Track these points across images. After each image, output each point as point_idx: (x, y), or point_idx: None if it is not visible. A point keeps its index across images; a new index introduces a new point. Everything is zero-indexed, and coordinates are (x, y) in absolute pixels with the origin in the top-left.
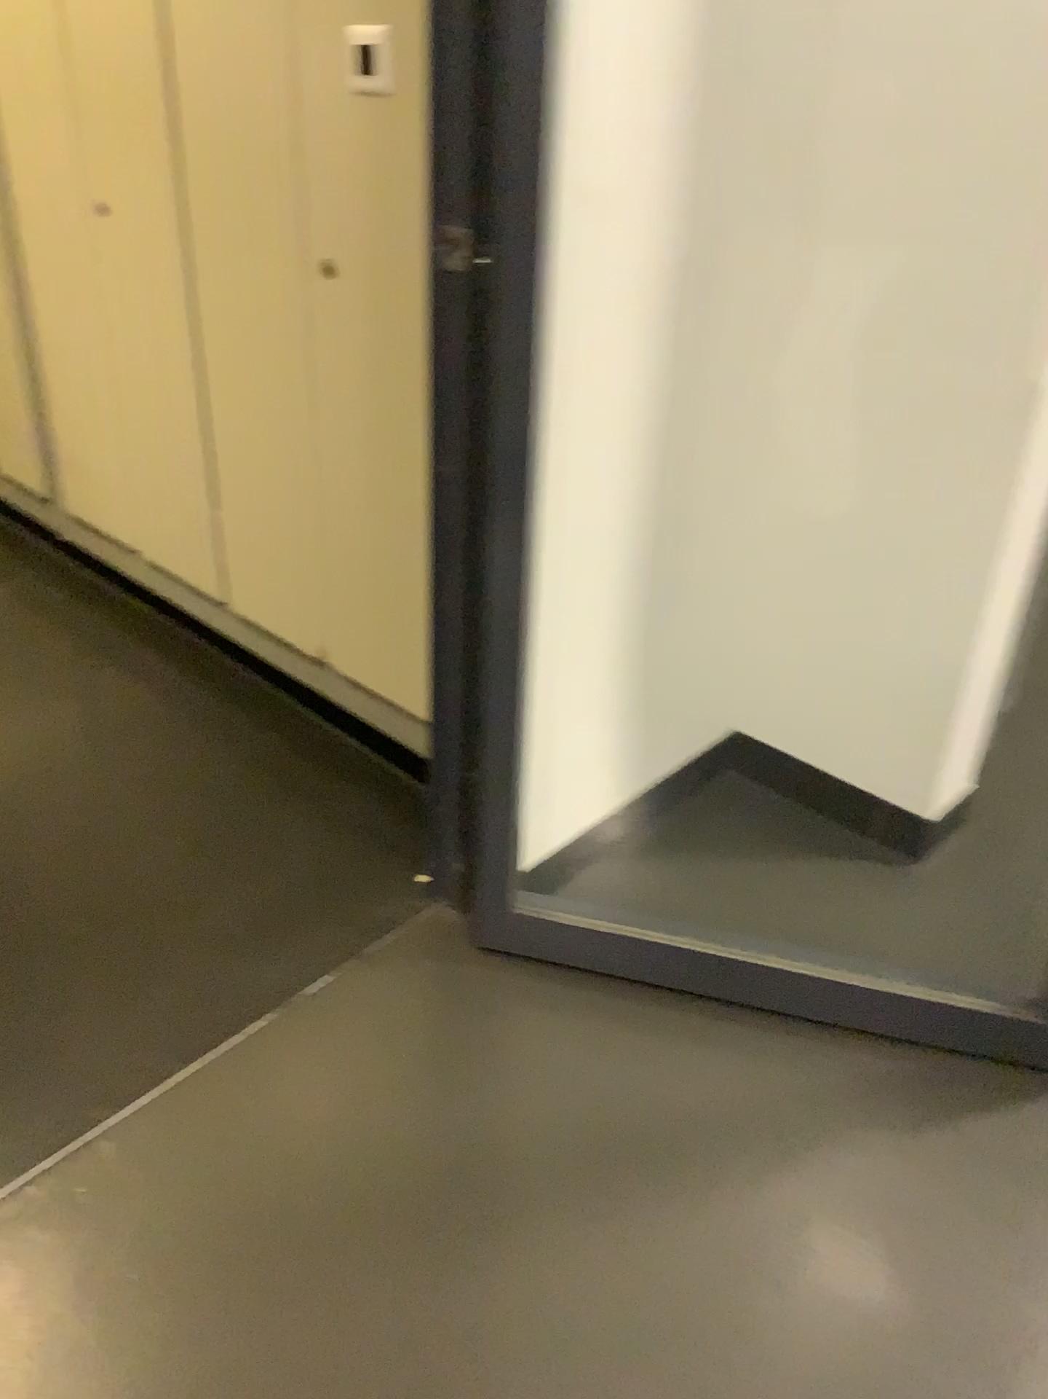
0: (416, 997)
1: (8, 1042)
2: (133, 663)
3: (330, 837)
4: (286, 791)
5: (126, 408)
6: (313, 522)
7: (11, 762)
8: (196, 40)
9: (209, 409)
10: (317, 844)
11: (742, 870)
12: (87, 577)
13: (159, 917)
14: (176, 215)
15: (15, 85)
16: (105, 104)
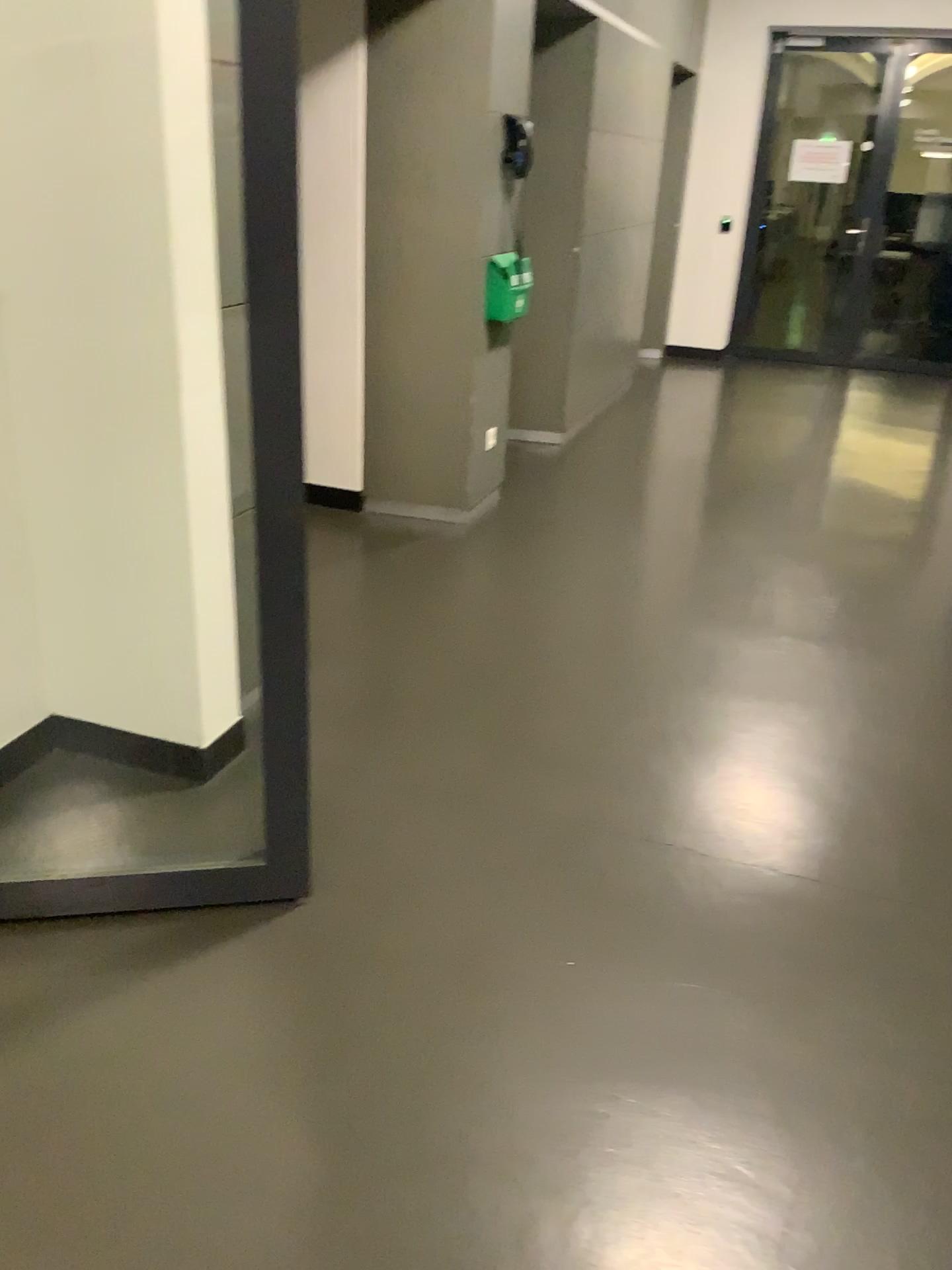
0: None
1: None
2: None
3: None
4: None
5: None
6: None
7: None
8: None
9: None
10: None
11: (52, 825)
12: None
13: None
14: None
15: None
16: None
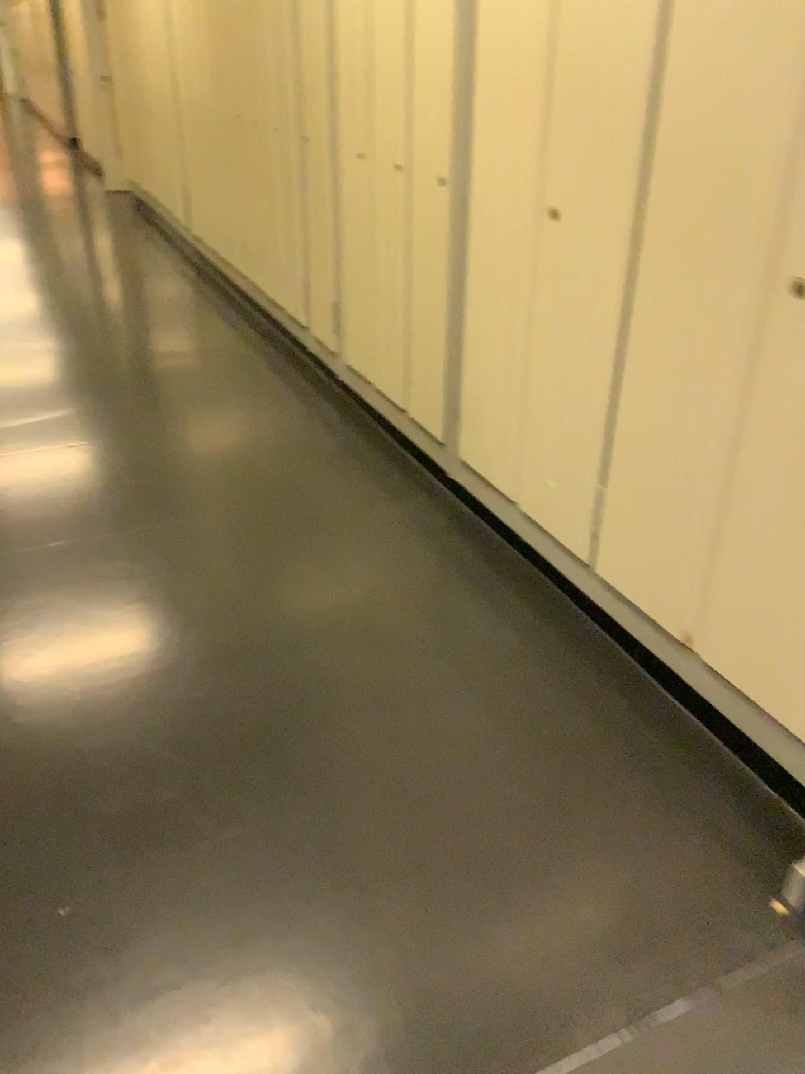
0: (781, 1063)
1: (379, 988)
2: (498, 601)
3: (680, 829)
4: (635, 764)
5: (534, 386)
6: (714, 523)
7: (396, 679)
8: (692, 63)
9: (622, 400)
10: (667, 834)
11: None
12: (462, 512)
13: (516, 879)
14: (630, 225)
15: (493, 109)
16: (578, 124)
